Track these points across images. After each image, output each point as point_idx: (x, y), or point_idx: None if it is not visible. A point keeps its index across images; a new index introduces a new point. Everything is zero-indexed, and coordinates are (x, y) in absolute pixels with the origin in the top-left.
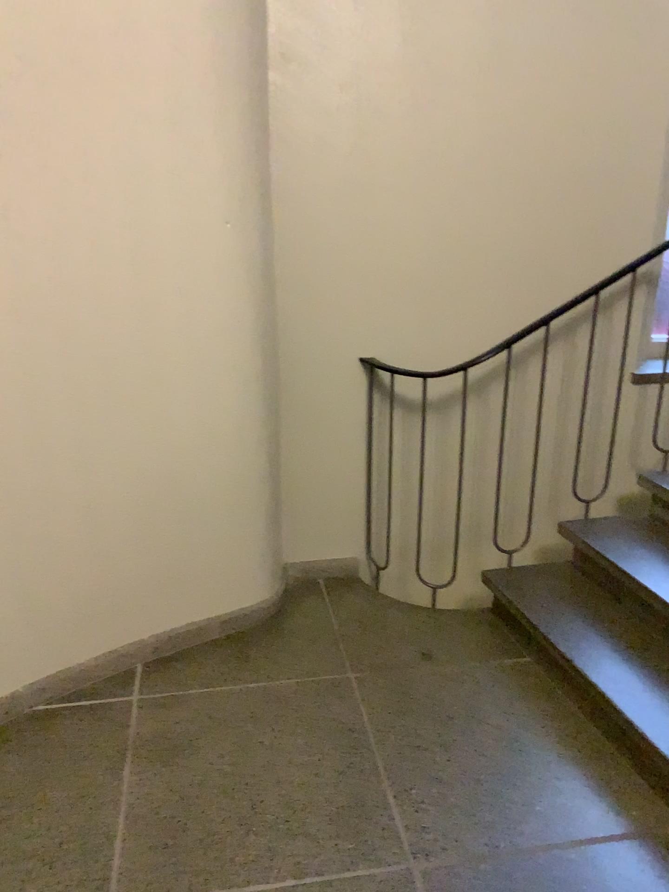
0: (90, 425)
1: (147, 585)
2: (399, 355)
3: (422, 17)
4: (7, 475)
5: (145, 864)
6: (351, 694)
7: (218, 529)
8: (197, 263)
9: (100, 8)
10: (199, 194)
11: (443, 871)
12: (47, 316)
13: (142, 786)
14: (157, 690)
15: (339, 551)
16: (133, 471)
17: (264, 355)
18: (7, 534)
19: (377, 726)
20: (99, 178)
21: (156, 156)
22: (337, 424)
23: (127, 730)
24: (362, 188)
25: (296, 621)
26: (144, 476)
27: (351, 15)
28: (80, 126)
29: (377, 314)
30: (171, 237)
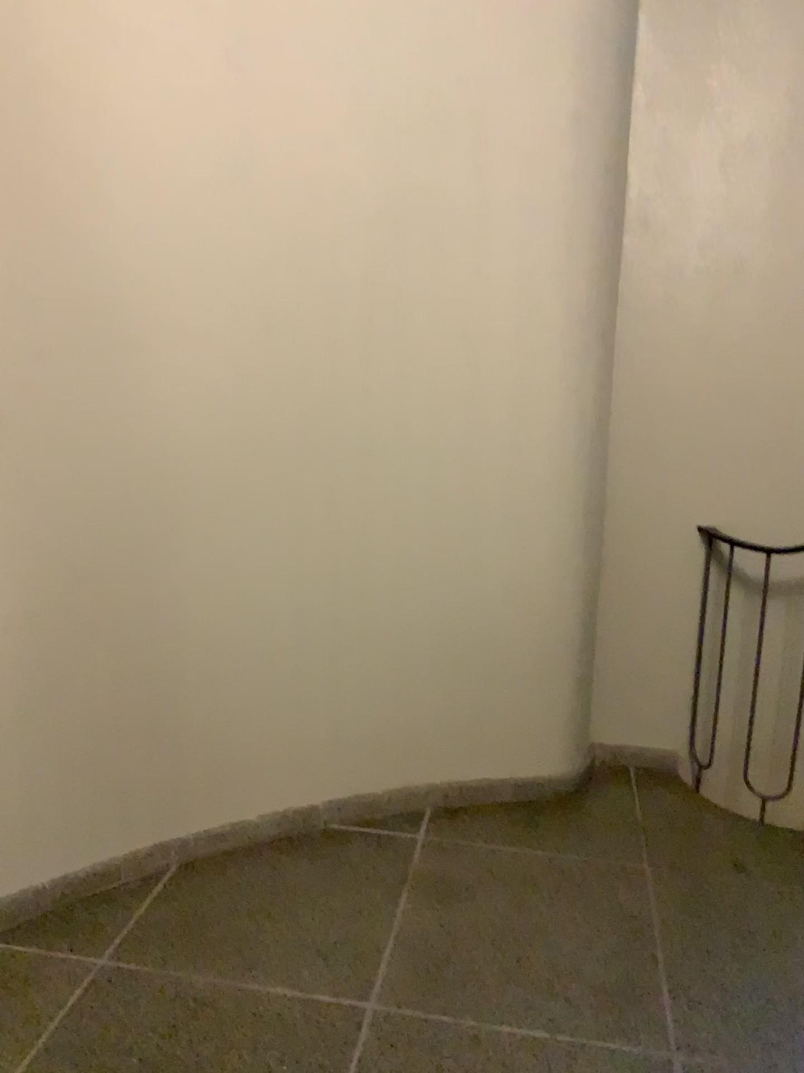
0: (412, 562)
1: (446, 729)
2: (746, 527)
3: (799, 173)
4: (334, 597)
5: (407, 979)
6: (642, 883)
7: (523, 685)
8: (531, 416)
9: (469, 187)
10: (540, 350)
11: (708, 1071)
12: (388, 456)
13: (414, 914)
14: (442, 835)
15: (657, 739)
16: (446, 611)
17: (592, 512)
18: (327, 652)
19: (666, 921)
20: (449, 335)
21: (503, 315)
22: (668, 595)
23: (408, 863)
24: (716, 347)
25: (596, 801)
26: (456, 618)
27: (718, 175)
28: (438, 290)
29: (724, 480)
30: (509, 391)
